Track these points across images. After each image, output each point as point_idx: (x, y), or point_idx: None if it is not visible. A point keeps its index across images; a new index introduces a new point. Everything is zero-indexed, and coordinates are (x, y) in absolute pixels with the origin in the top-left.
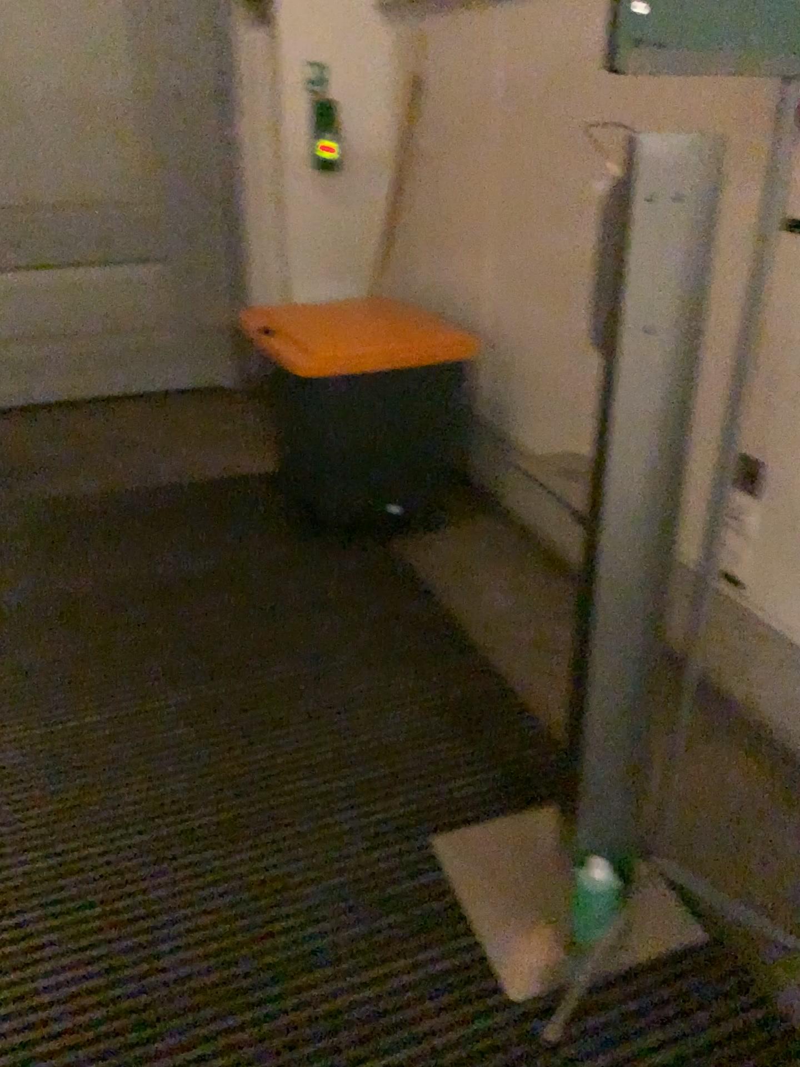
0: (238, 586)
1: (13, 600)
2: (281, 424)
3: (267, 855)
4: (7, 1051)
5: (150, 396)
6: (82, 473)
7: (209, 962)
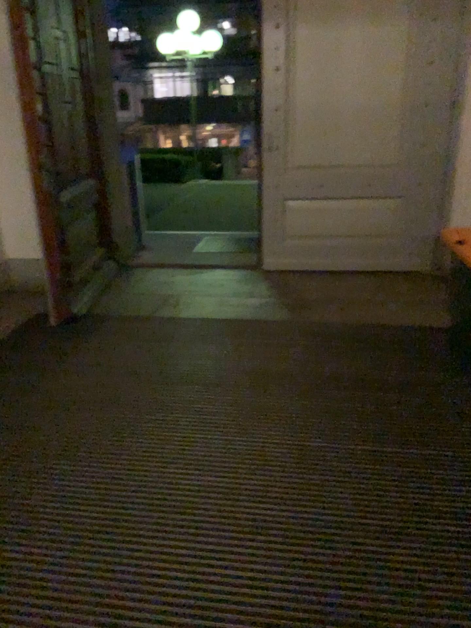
0: (410, 389)
1: (286, 368)
2: (454, 297)
3: (404, 553)
4: (248, 601)
5: (375, 271)
6: (331, 308)
7: (360, 602)
